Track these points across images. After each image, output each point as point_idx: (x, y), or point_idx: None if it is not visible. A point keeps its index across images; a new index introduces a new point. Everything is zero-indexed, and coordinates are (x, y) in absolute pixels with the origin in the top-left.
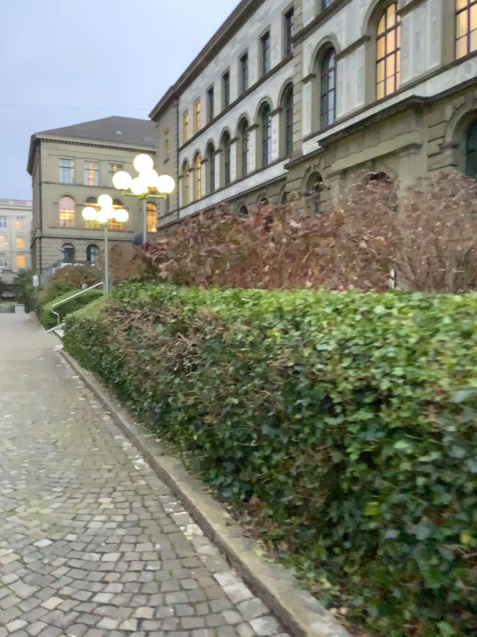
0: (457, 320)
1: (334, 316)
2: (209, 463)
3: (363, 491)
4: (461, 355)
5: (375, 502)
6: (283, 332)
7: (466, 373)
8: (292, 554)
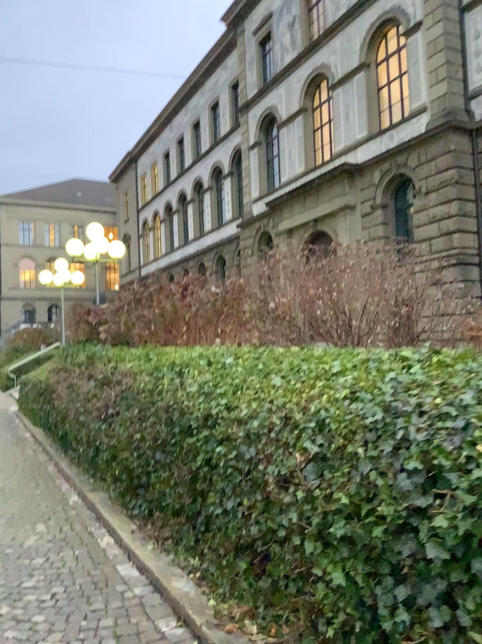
0: (270, 366)
1: (203, 367)
2: (124, 492)
3: (208, 490)
4: (260, 389)
5: (213, 497)
6: (169, 380)
7: (259, 401)
8: (171, 549)
